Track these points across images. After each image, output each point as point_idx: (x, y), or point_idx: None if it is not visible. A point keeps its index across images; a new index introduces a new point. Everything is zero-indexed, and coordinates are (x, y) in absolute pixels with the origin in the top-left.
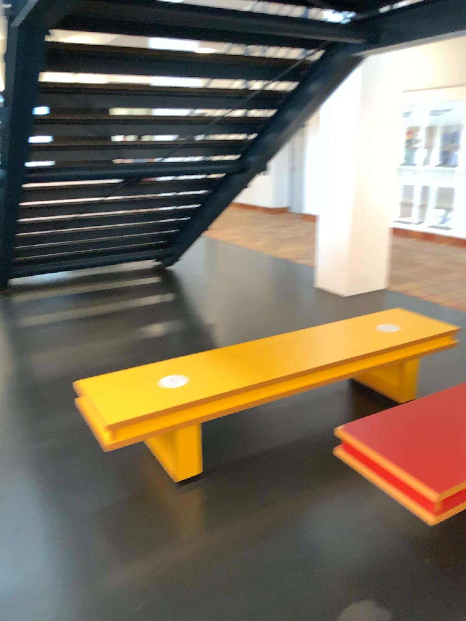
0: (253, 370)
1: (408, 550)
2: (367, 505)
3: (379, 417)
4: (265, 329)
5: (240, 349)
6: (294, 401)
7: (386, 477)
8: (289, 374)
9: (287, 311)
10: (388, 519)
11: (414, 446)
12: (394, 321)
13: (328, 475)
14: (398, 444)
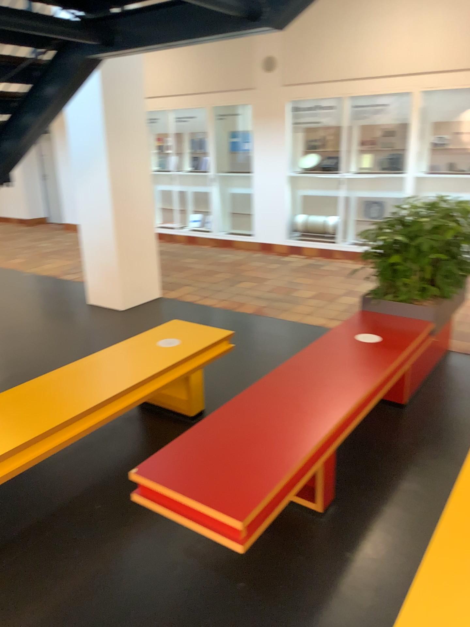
0: (23, 423)
1: (221, 580)
2: (173, 542)
3: (172, 448)
4: (36, 362)
5: (4, 400)
6: (79, 441)
7: (188, 517)
8: (67, 419)
9: (59, 337)
10: (196, 551)
11: (212, 473)
12: (173, 334)
13: (128, 519)
14: (195, 475)
